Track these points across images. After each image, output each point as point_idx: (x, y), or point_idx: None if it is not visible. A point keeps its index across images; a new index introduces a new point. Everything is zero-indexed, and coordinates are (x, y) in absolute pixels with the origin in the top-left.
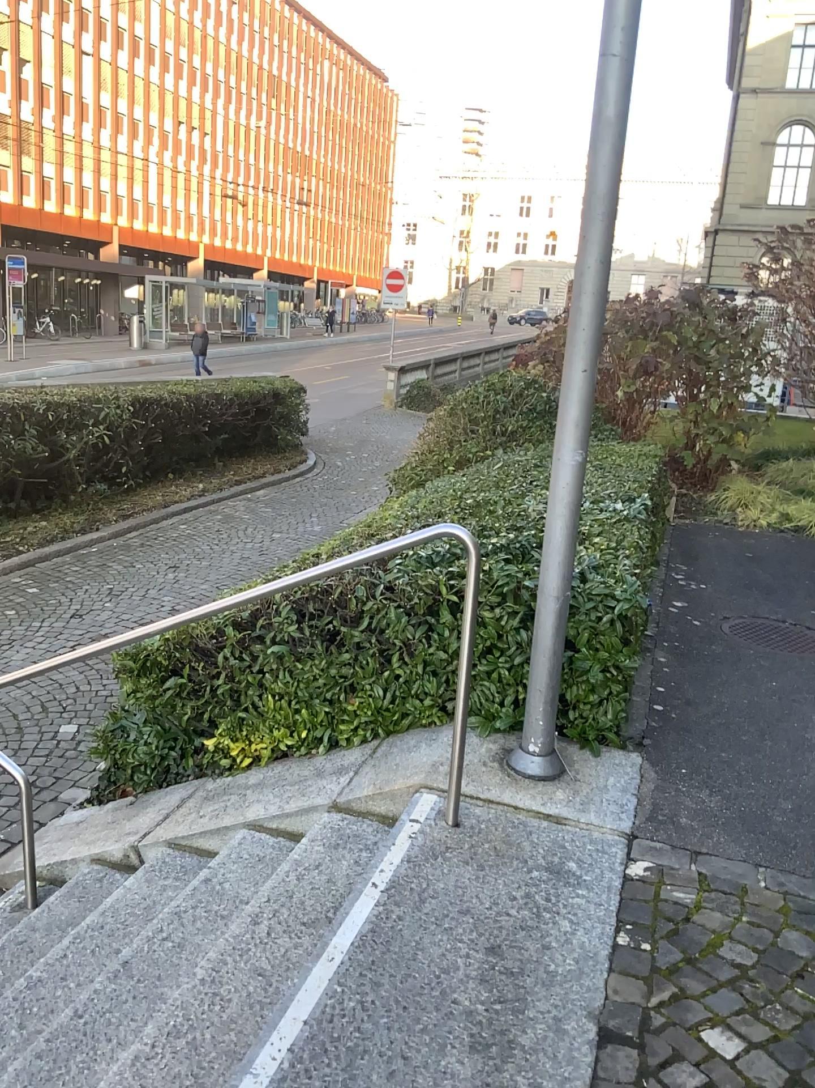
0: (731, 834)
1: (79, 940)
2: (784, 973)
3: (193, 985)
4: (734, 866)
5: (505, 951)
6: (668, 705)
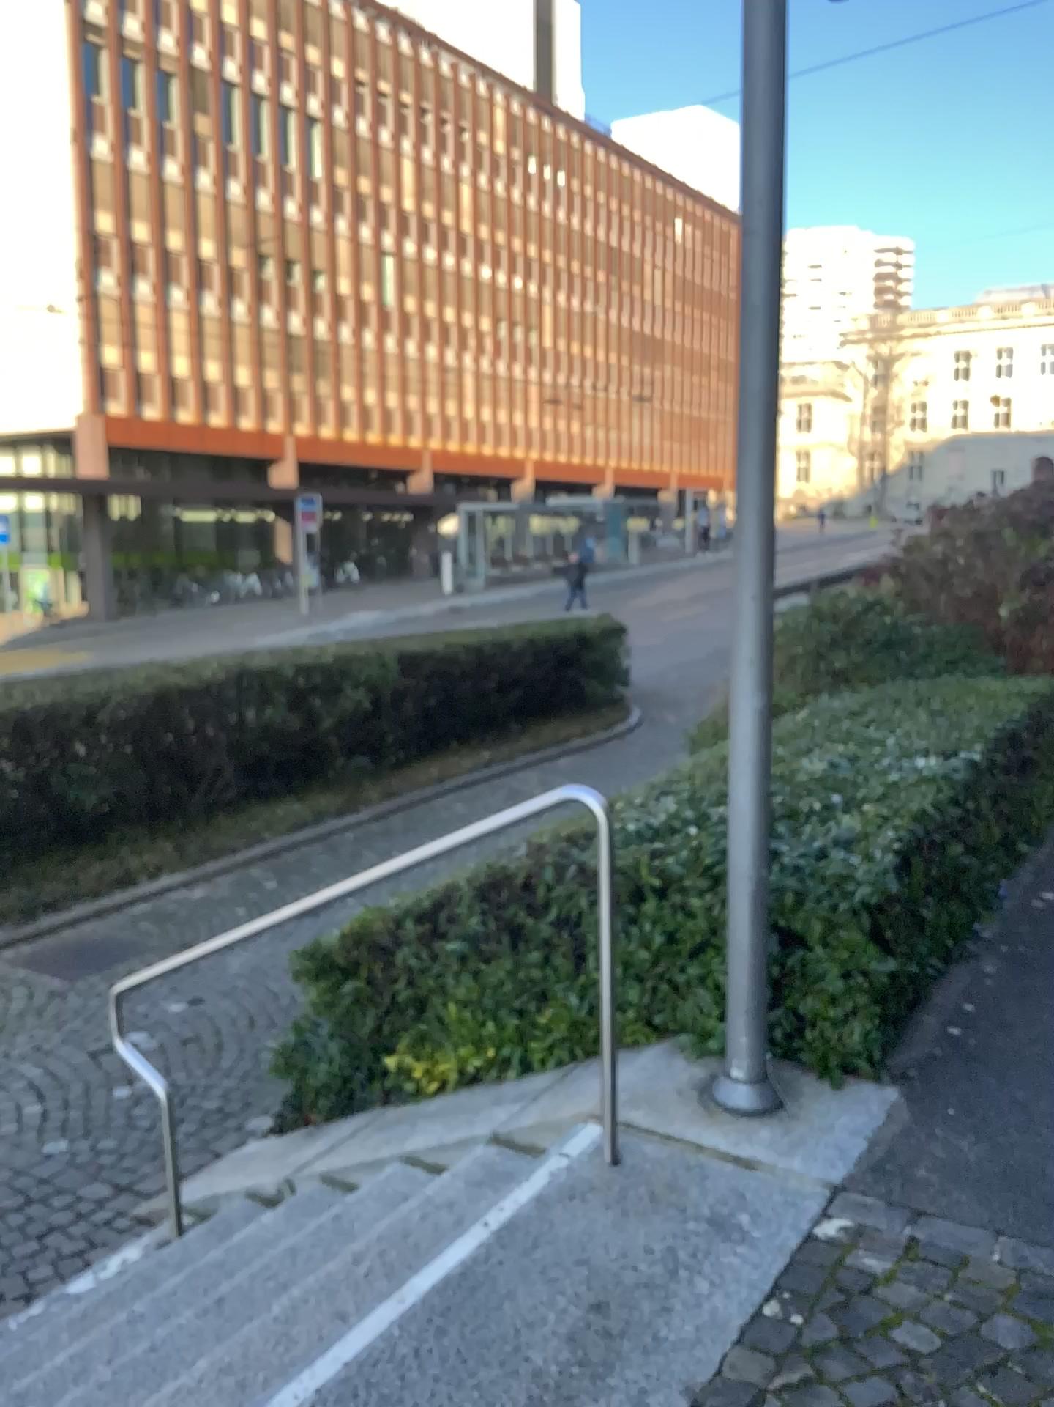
0: (975, 1194)
1: (189, 1281)
2: (970, 1369)
3: (263, 1329)
4: (962, 1233)
5: (612, 1313)
6: (961, 1028)
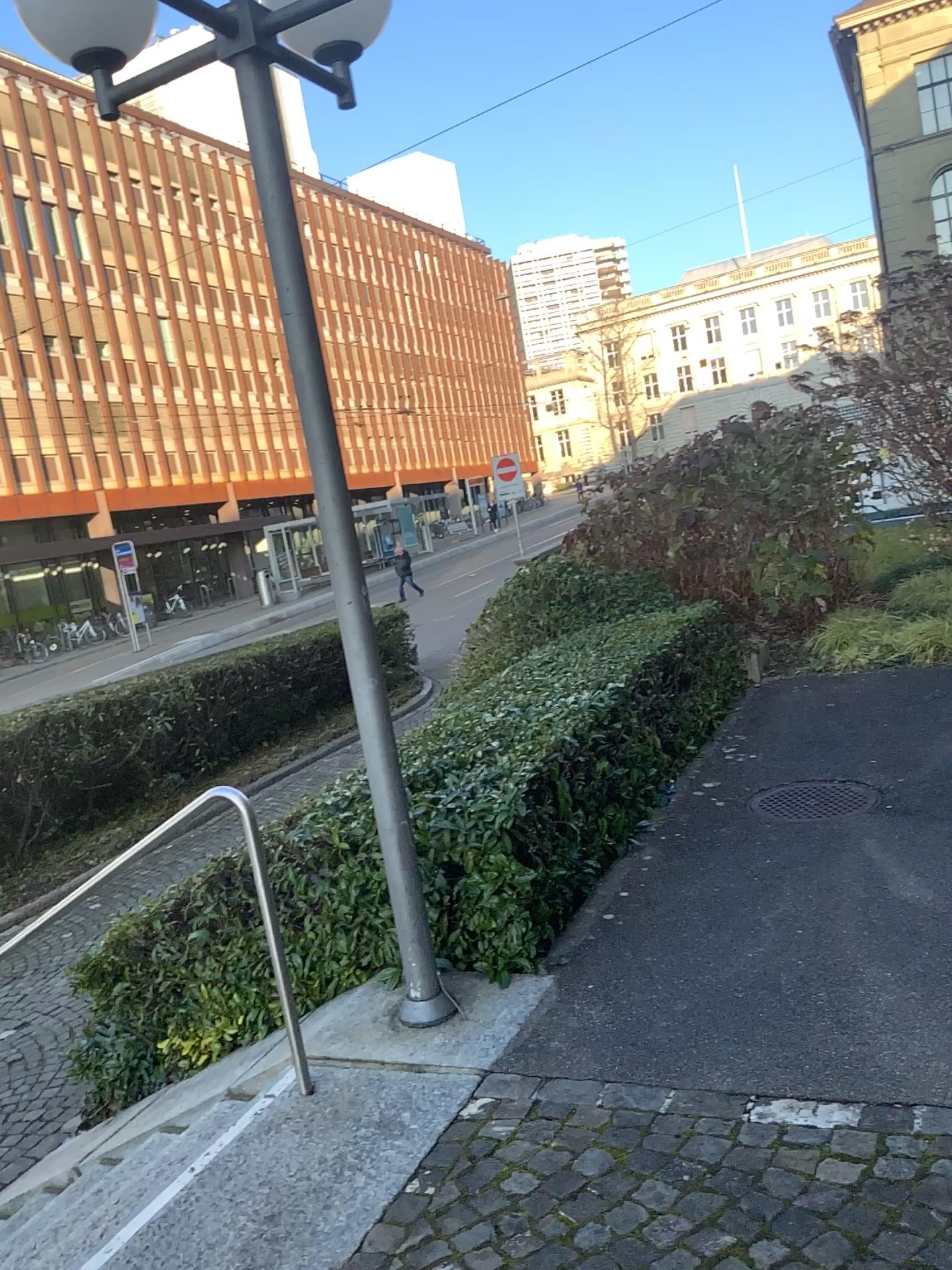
0: (589, 1051)
1: None
2: (548, 1194)
3: None
4: (572, 1085)
5: (278, 1218)
6: (616, 913)
